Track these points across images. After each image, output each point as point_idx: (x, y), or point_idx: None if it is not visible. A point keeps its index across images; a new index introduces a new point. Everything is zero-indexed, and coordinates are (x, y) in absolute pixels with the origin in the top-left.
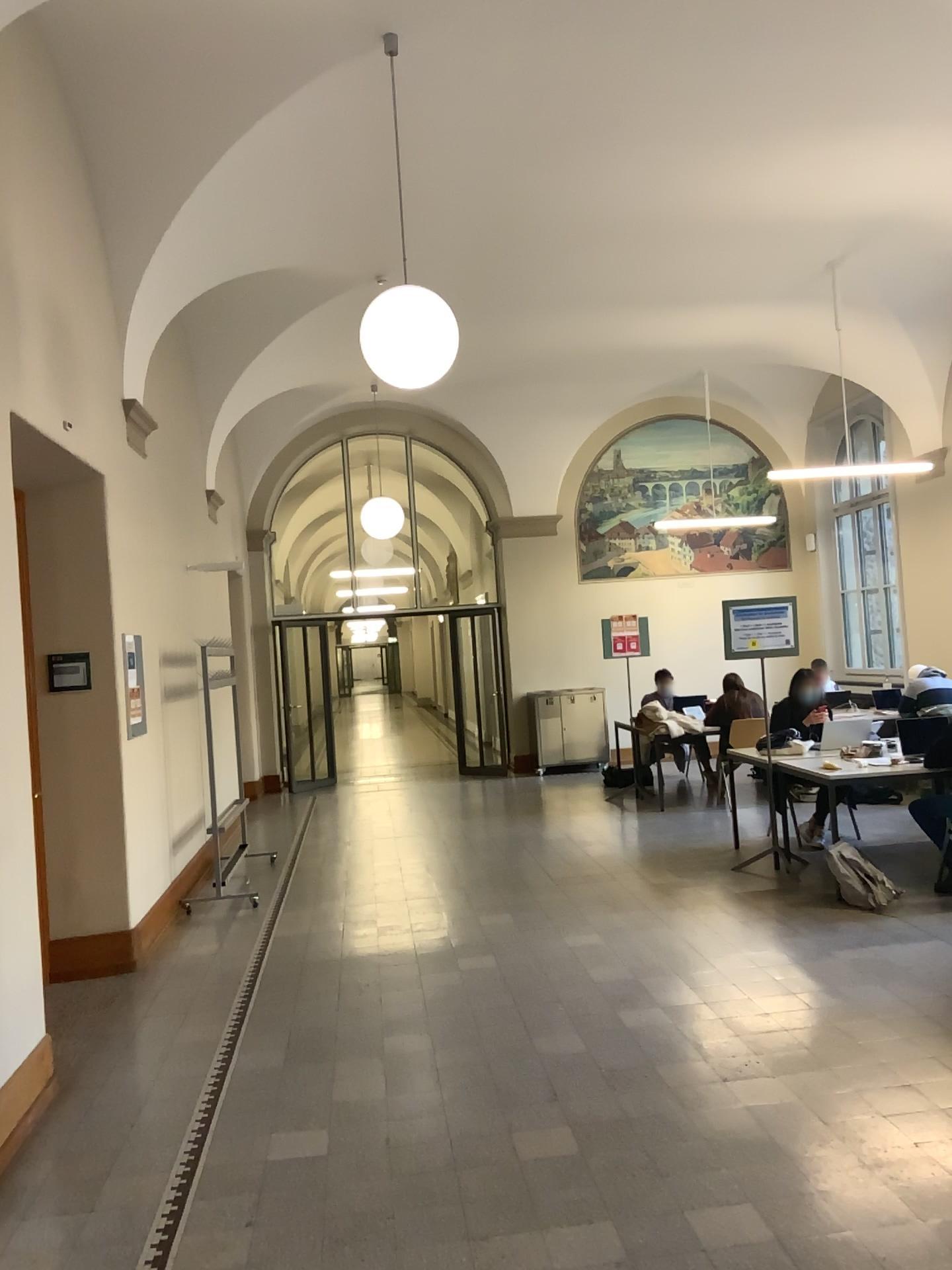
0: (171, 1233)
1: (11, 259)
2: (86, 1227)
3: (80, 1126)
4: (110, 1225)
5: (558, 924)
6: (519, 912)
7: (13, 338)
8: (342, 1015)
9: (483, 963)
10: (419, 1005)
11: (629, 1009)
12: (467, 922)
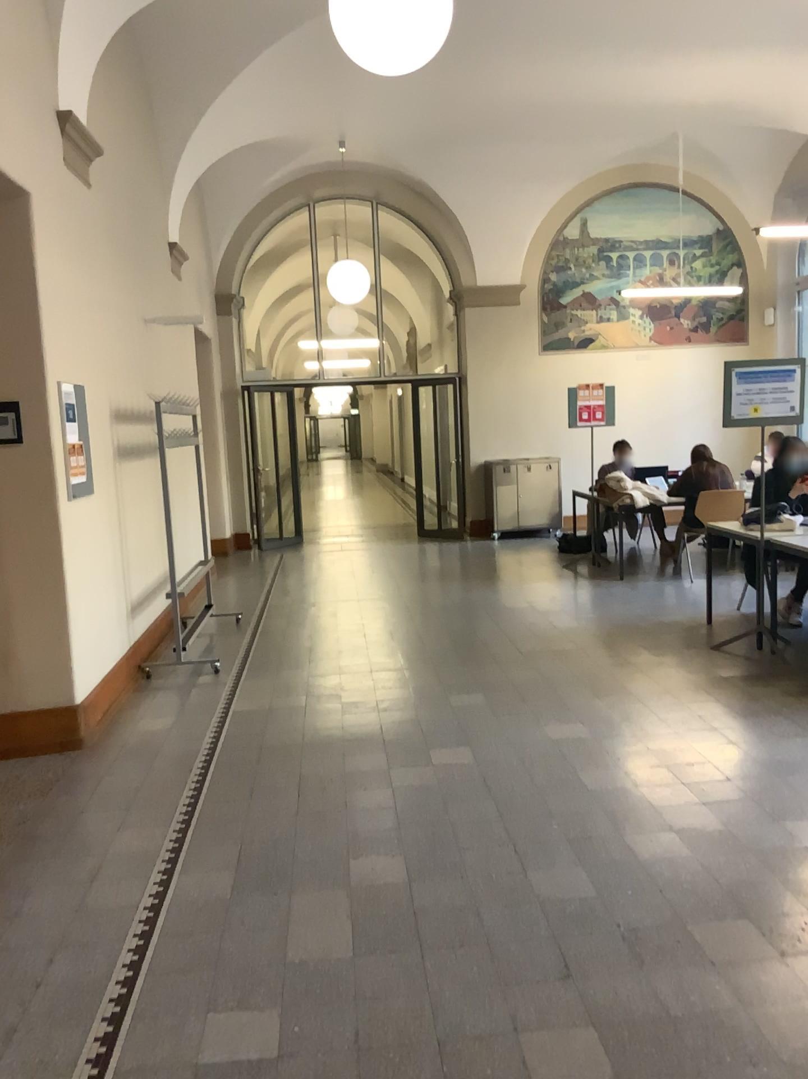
0: None
1: None
2: None
3: None
4: None
5: (539, 712)
6: (495, 694)
7: None
8: (301, 828)
9: (461, 761)
10: (391, 817)
11: (642, 837)
12: (439, 705)
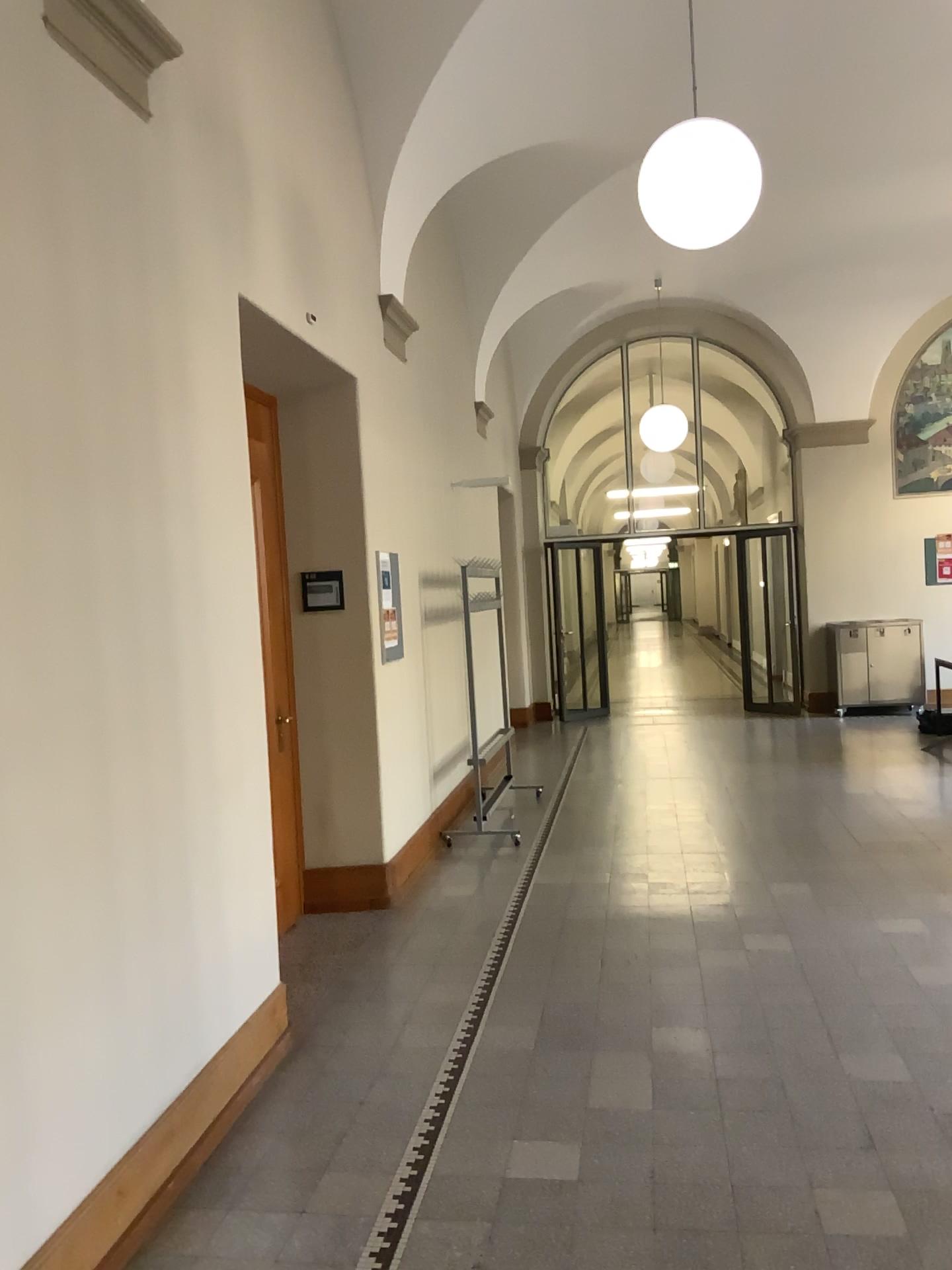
0: (384, 1269)
1: (235, 115)
2: (291, 1241)
3: (305, 1099)
4: (318, 1243)
5: (869, 902)
6: (819, 881)
7: (239, 208)
8: (604, 994)
9: (775, 945)
10: (696, 991)
11: None
12: (755, 889)
